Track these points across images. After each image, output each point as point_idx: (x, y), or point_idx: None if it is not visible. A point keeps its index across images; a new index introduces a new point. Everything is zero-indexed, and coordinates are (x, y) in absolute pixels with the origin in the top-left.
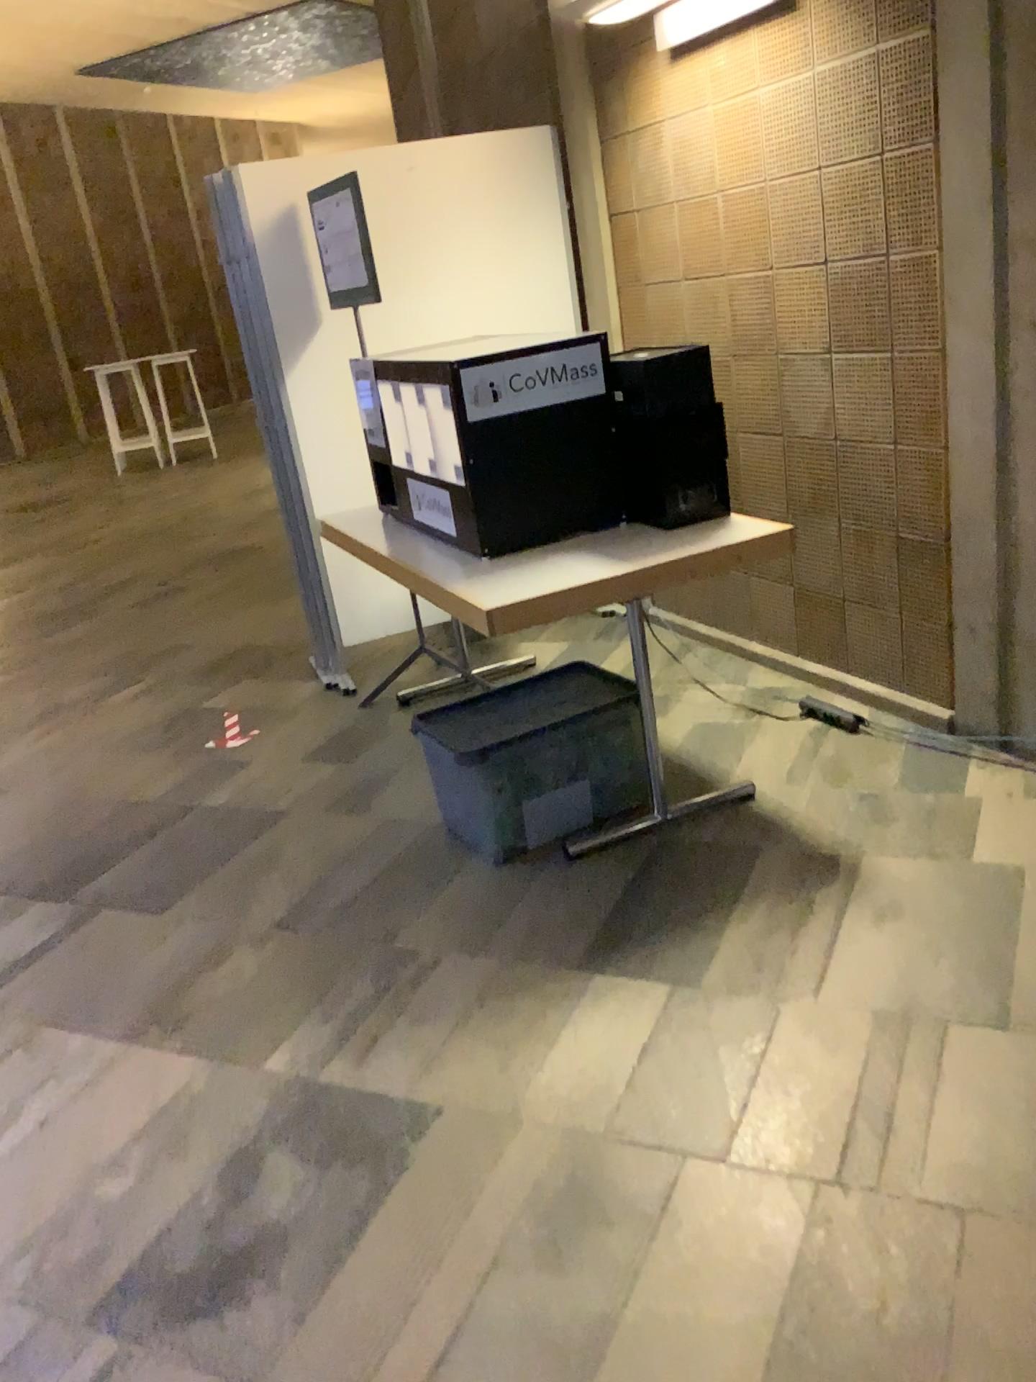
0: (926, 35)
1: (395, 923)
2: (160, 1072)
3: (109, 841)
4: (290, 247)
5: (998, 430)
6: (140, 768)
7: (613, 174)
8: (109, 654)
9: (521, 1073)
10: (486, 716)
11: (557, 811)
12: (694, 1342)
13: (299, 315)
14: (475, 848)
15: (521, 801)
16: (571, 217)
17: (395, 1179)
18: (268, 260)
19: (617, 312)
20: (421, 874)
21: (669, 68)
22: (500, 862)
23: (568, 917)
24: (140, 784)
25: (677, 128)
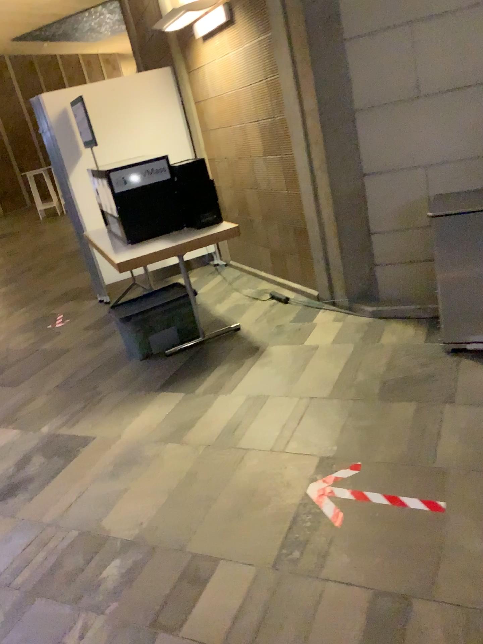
0: (271, 34)
1: (97, 382)
2: (4, 435)
3: (4, 364)
4: (66, 126)
5: (311, 183)
6: (21, 337)
7: (193, 86)
8: (18, 296)
9: (124, 424)
10: (135, 305)
11: (162, 338)
12: (149, 491)
13: (72, 152)
14: (132, 354)
15: (148, 335)
16: (183, 103)
17: (72, 458)
18: (57, 132)
19: (201, 142)
20: (112, 365)
21: (202, 45)
22: (141, 359)
23: (158, 375)
24: (20, 343)
25: (208, 68)
